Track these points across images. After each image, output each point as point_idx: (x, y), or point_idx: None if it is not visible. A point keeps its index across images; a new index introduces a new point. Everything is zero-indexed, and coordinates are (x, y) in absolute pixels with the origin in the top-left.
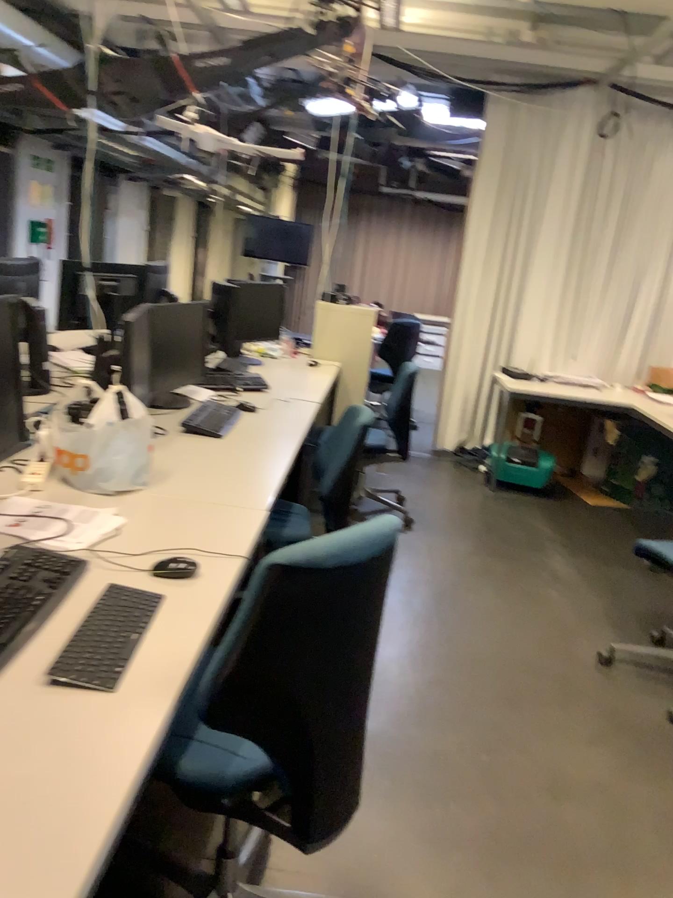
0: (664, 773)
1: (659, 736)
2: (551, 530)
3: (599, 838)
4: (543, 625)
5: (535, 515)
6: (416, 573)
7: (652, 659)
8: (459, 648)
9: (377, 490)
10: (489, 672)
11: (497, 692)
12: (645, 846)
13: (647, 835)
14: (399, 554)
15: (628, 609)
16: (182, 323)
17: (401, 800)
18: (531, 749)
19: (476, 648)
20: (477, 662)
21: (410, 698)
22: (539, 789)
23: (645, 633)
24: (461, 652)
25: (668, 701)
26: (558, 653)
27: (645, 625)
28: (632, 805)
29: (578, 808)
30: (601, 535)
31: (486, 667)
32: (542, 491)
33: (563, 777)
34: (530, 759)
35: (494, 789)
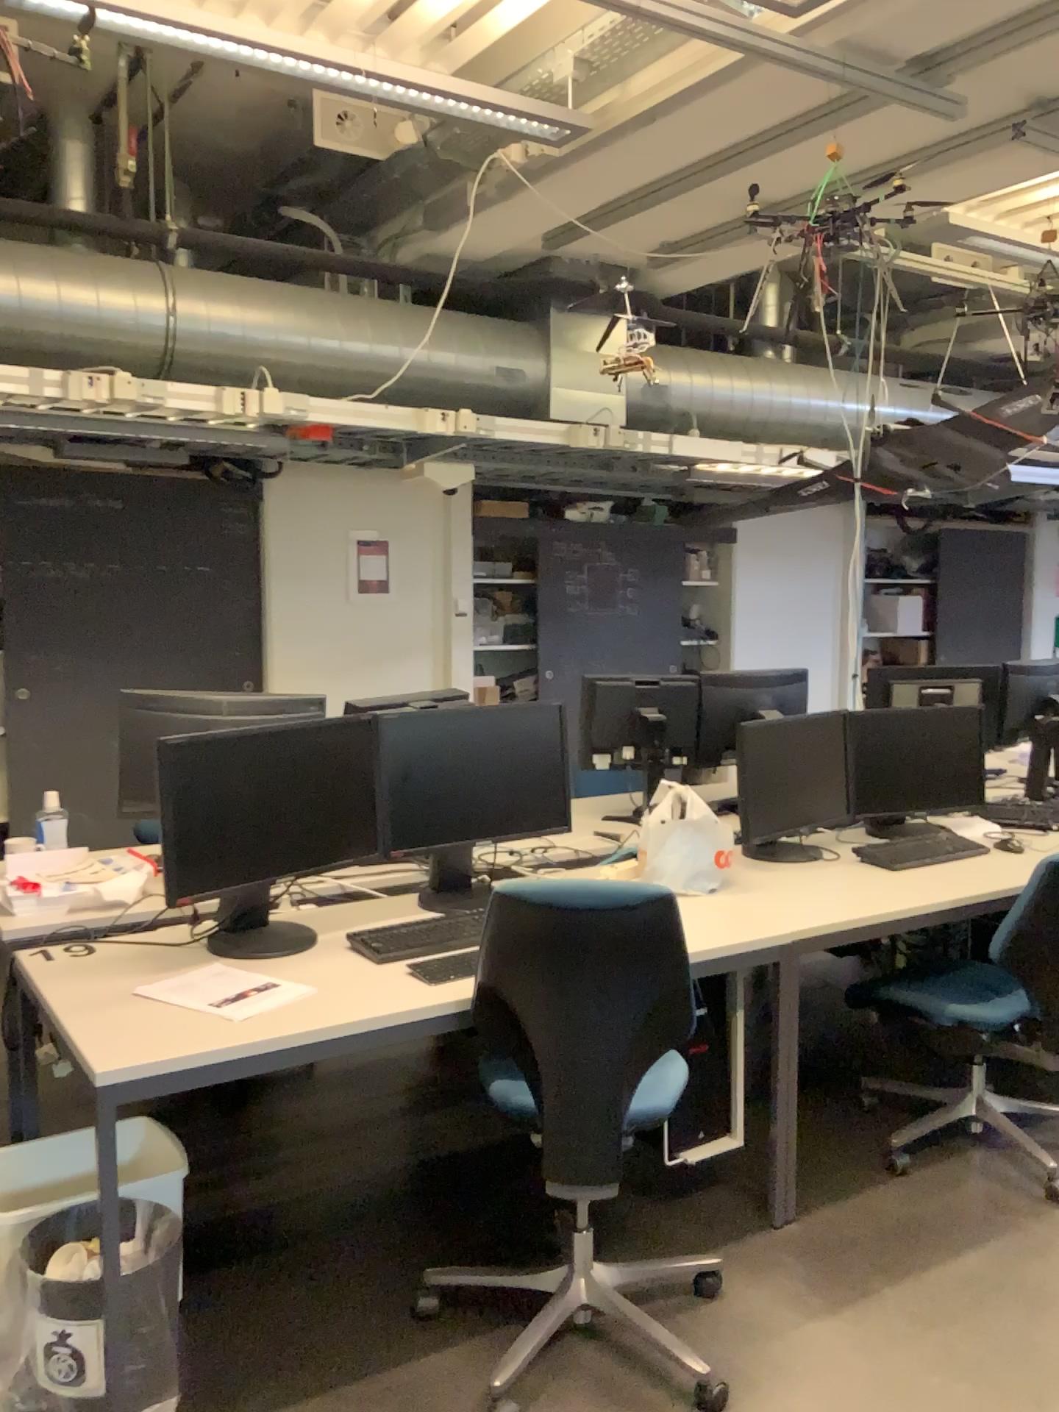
0: None
1: None
2: None
3: None
4: None
5: None
6: None
7: None
8: None
9: None
10: None
11: None
12: None
13: None
14: None
15: None
16: (935, 734)
17: (899, 1349)
18: None
19: None
20: None
21: None
22: None
23: None
24: None
25: None
26: None
27: None
28: None
29: None
30: None
31: None
32: None
33: None
34: None
35: (1057, 1410)
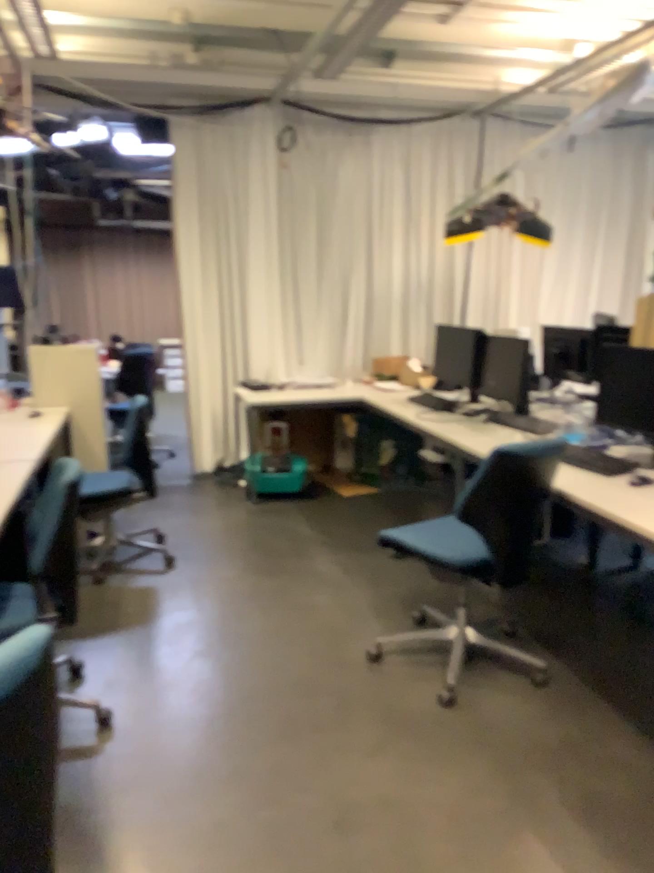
0: (443, 763)
1: (435, 723)
2: (312, 533)
3: (390, 864)
4: (314, 636)
5: (296, 522)
6: (180, 616)
7: (418, 644)
8: (231, 689)
9: (133, 533)
10: (264, 707)
11: (273, 728)
12: (434, 854)
13: (435, 841)
14: (161, 599)
15: (392, 596)
16: None
17: None
18: (313, 783)
19: (249, 683)
20: (250, 699)
21: (180, 766)
22: (324, 828)
23: (409, 617)
24: (233, 694)
25: (438, 683)
26: (330, 664)
27: (408, 608)
28: (417, 811)
29: (366, 835)
30: (360, 526)
31: (259, 703)
32: (300, 495)
33: (348, 804)
34: (313, 794)
35: (279, 845)
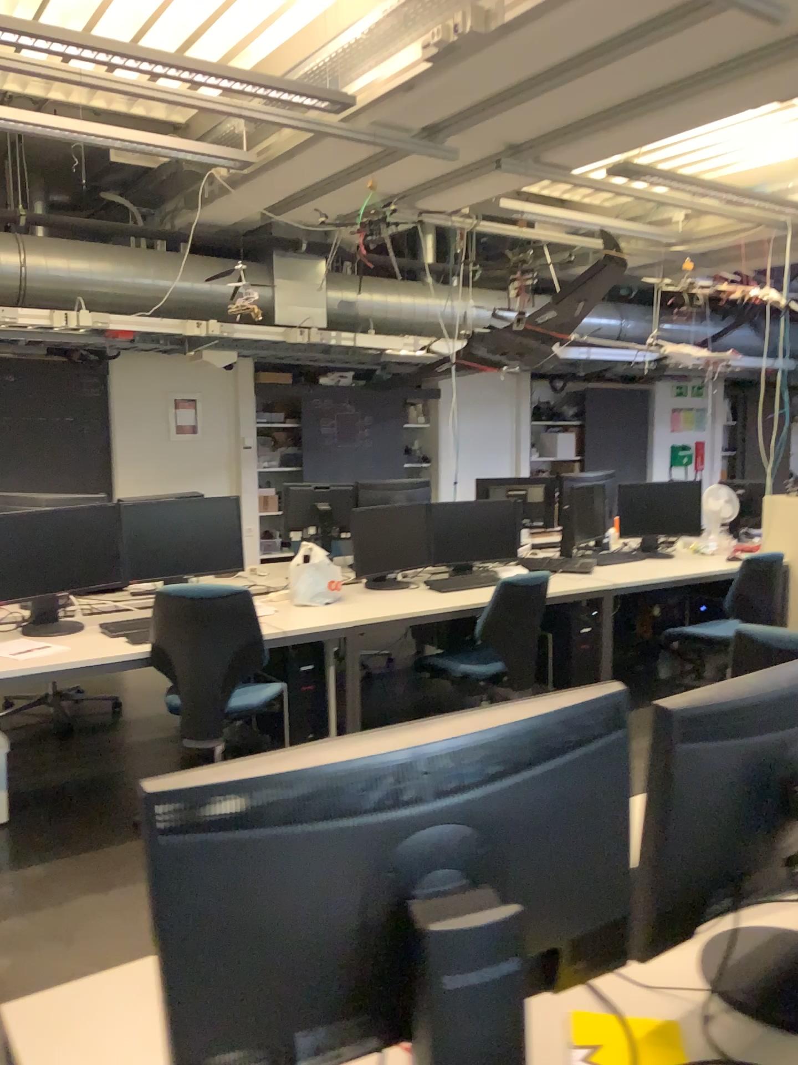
0: None
1: None
2: None
3: None
4: None
5: None
6: None
7: None
8: None
9: None
10: None
11: None
12: None
13: None
14: None
15: None
16: (488, 517)
17: None
18: None
19: None
20: None
21: None
22: None
23: None
24: None
25: None
26: None
27: None
28: None
29: None
30: None
31: None
32: None
33: None
34: None
35: None
